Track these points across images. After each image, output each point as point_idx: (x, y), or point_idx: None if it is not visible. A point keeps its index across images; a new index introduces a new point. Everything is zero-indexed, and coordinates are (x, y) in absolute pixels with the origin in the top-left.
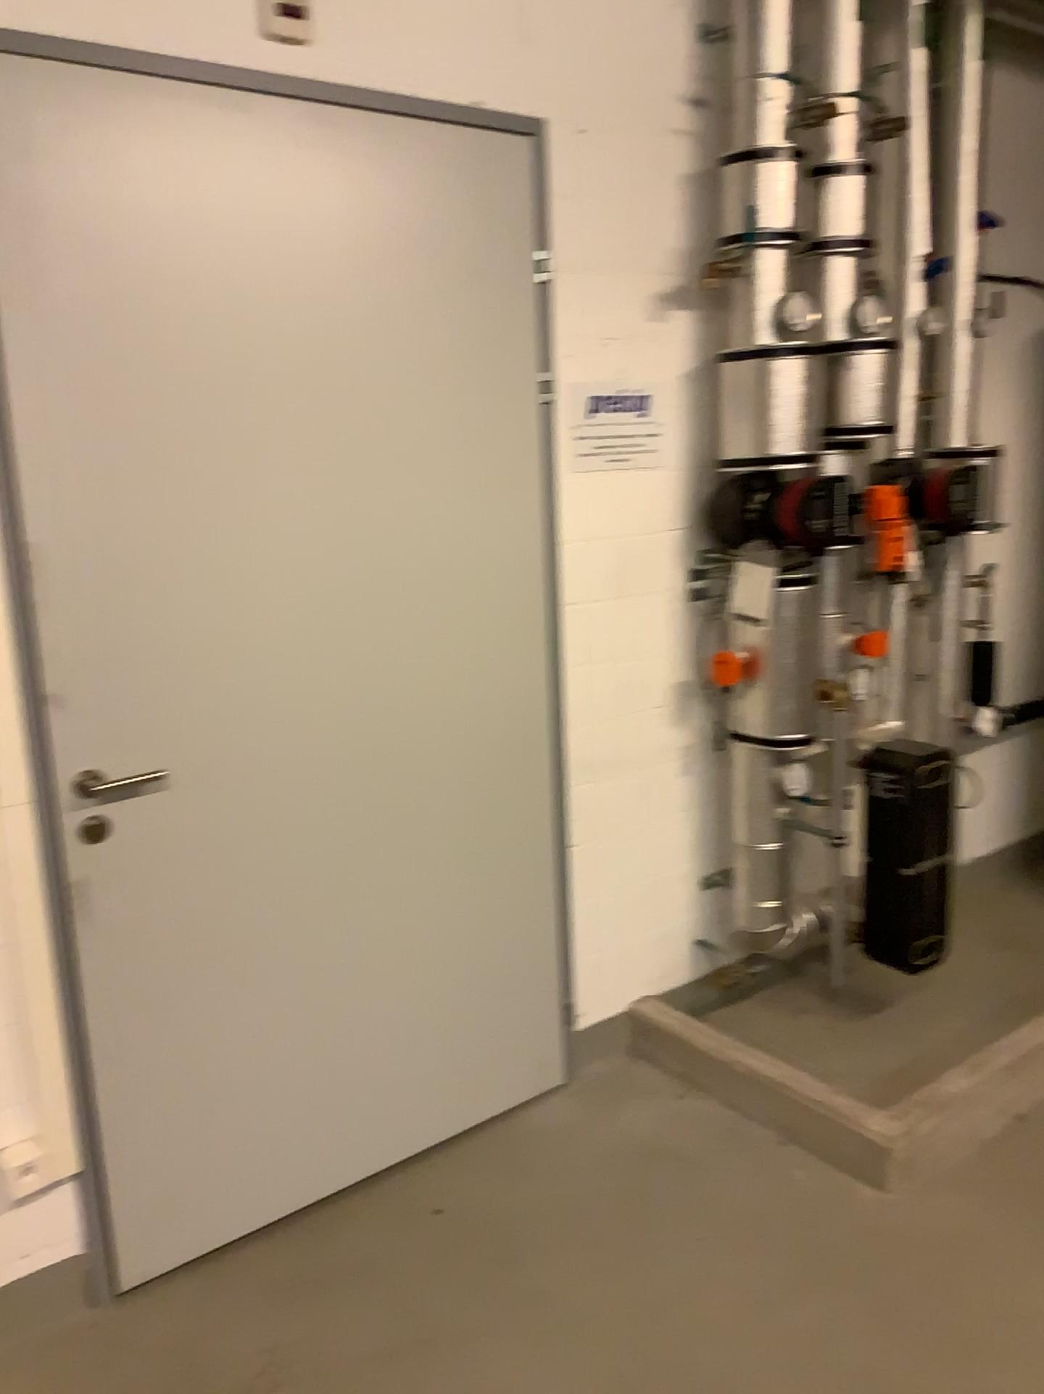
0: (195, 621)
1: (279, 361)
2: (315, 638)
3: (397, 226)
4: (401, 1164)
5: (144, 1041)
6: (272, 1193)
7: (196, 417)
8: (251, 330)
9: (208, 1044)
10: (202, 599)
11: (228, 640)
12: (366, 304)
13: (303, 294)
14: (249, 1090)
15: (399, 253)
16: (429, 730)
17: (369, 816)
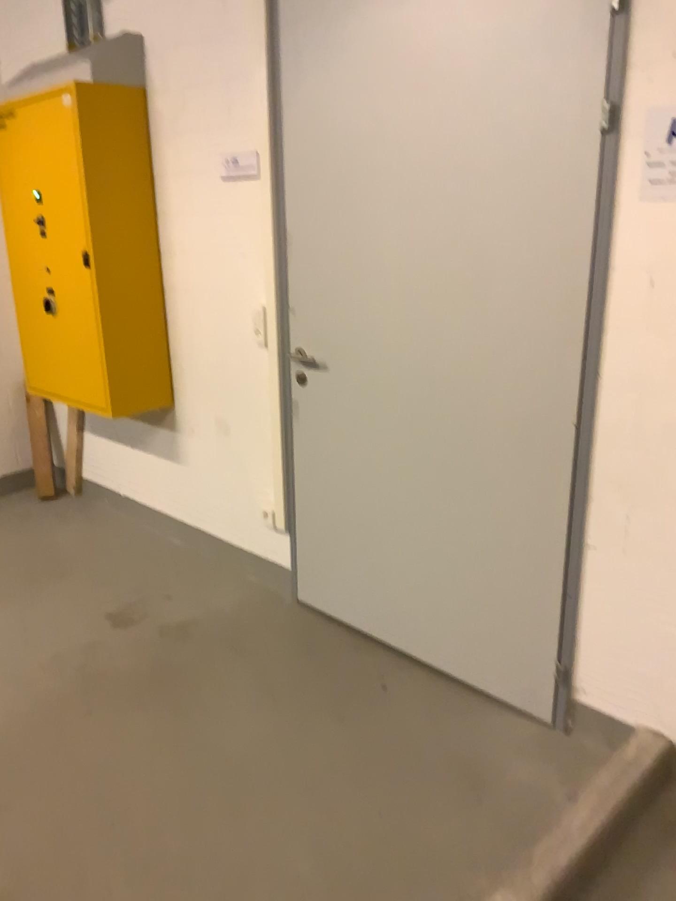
0: (345, 283)
1: (396, 123)
2: (403, 308)
3: (486, 3)
4: (420, 663)
5: (311, 492)
6: (358, 615)
7: (352, 164)
8: (383, 105)
9: (335, 514)
10: (348, 272)
11: (359, 298)
12: (455, 73)
13: (412, 75)
14: (351, 552)
15: (484, 25)
16: (471, 395)
17: (425, 435)
